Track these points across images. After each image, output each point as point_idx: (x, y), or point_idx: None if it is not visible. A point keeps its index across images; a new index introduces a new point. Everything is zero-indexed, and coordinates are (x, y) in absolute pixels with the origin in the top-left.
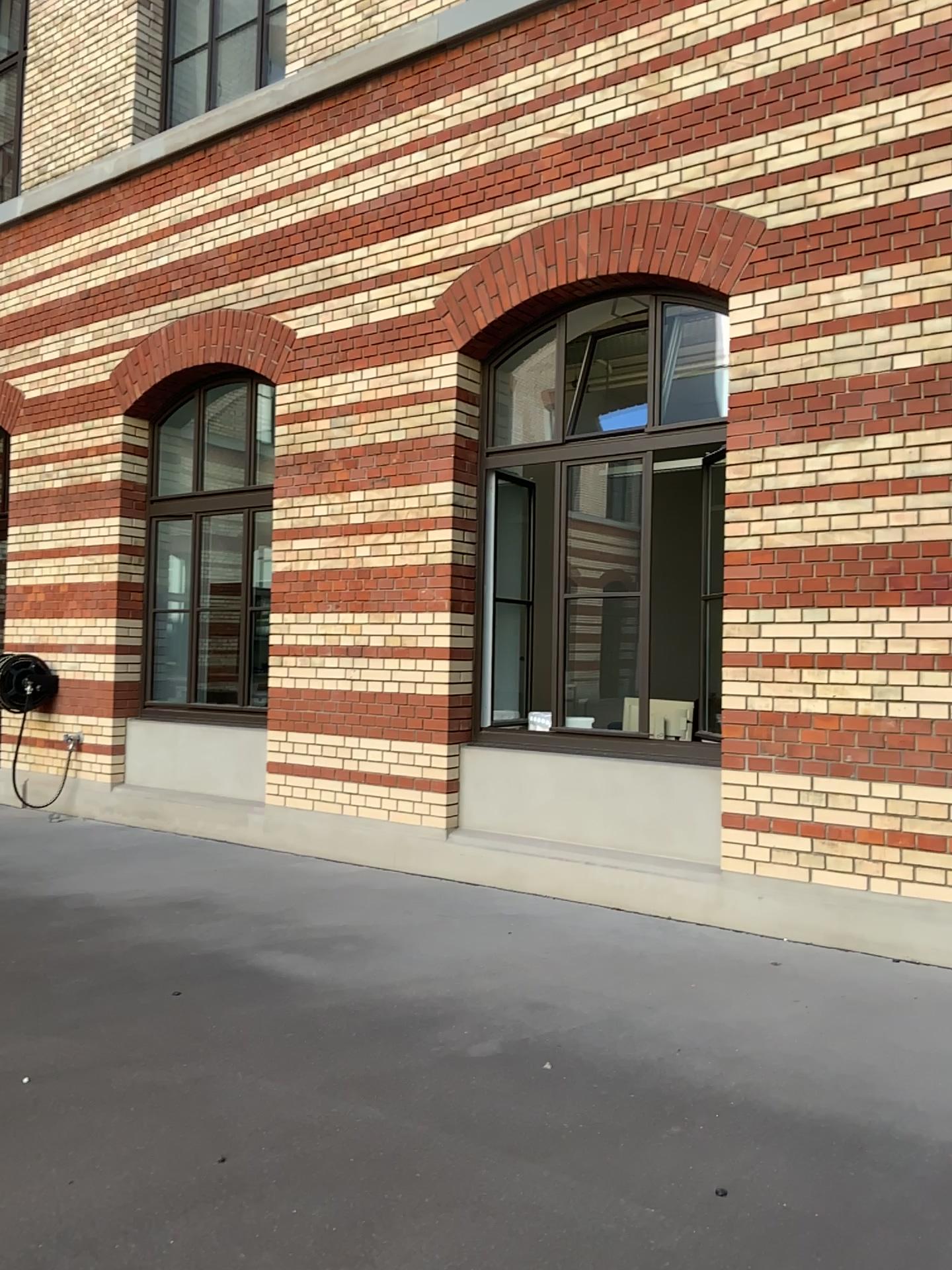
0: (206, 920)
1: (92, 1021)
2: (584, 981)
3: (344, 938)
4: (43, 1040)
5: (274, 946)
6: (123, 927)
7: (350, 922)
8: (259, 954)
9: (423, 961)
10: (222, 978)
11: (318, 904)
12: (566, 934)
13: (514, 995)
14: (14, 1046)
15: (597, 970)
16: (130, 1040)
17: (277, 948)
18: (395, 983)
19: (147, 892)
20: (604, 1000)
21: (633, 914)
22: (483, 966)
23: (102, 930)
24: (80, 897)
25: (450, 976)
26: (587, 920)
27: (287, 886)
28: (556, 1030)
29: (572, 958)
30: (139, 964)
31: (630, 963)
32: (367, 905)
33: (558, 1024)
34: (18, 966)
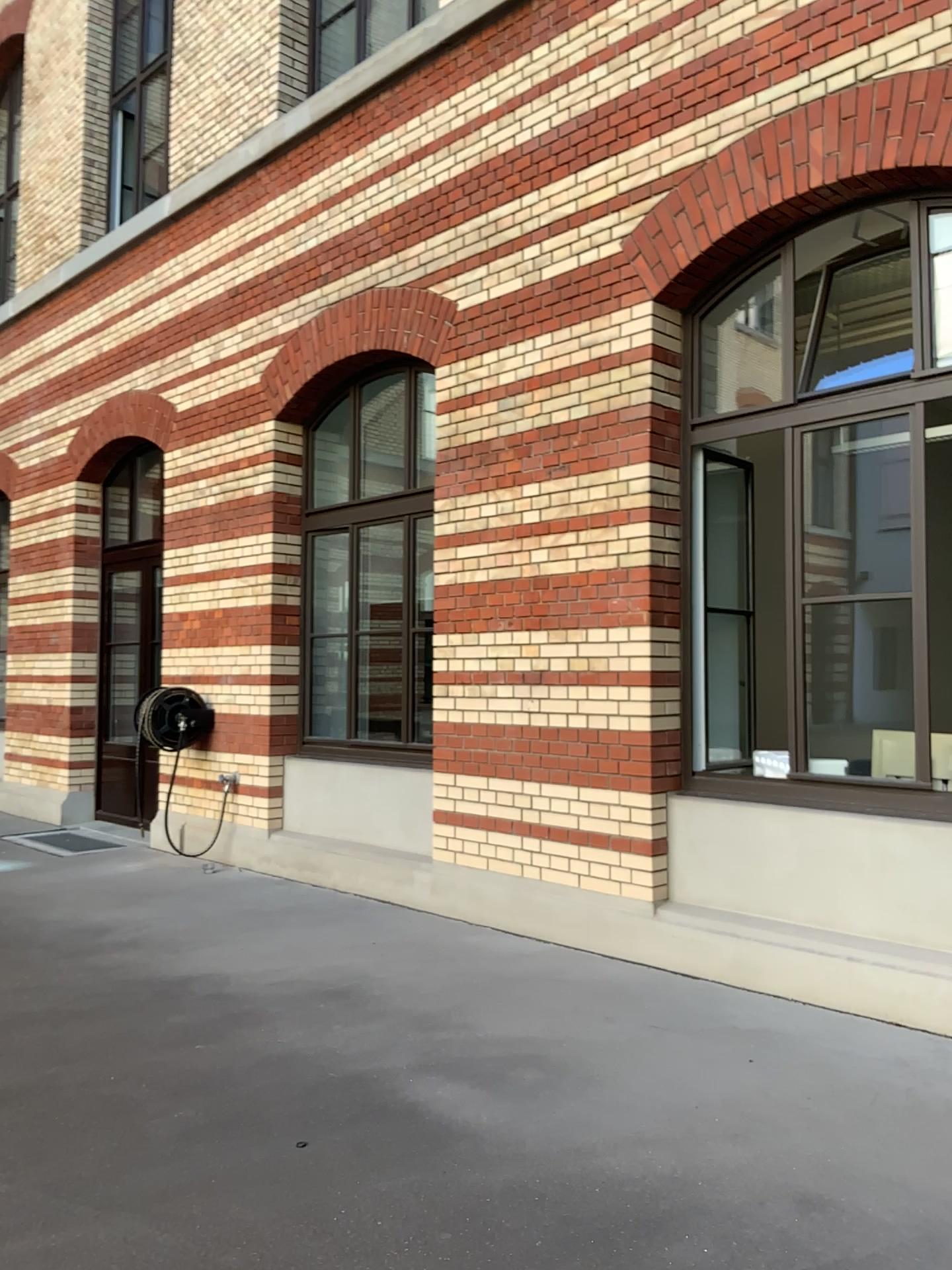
0: (351, 1021)
1: (181, 1189)
2: (869, 1152)
3: (524, 1057)
4: (110, 1221)
5: (432, 1067)
6: (250, 1028)
7: (532, 1029)
8: (412, 1080)
9: (631, 1101)
10: (360, 1121)
11: (492, 1000)
12: (827, 1063)
13: (768, 1173)
14: (71, 1230)
15: (886, 1132)
16: (223, 1231)
17: (437, 1071)
18: (594, 1142)
19: (287, 976)
20: (908, 1192)
21: (919, 1032)
22: (716, 1114)
23: (224, 1032)
24: (207, 981)
25: (671, 1131)
26: (853, 1039)
27: (454, 971)
28: (843, 1253)
29: (844, 1107)
30: (259, 1091)
31: (933, 1121)
32: (554, 1003)
33: (845, 1240)
34: (111, 1086)
